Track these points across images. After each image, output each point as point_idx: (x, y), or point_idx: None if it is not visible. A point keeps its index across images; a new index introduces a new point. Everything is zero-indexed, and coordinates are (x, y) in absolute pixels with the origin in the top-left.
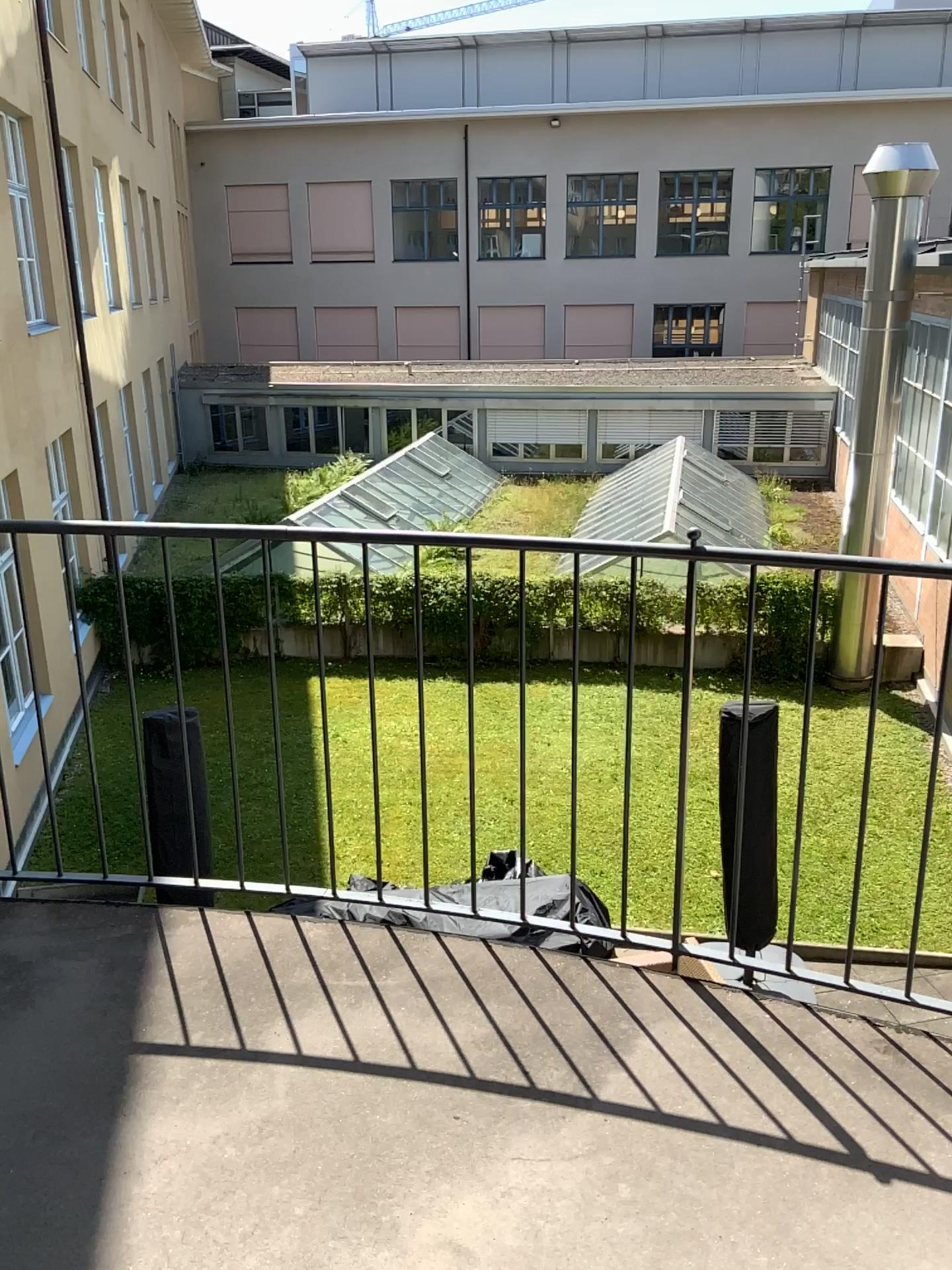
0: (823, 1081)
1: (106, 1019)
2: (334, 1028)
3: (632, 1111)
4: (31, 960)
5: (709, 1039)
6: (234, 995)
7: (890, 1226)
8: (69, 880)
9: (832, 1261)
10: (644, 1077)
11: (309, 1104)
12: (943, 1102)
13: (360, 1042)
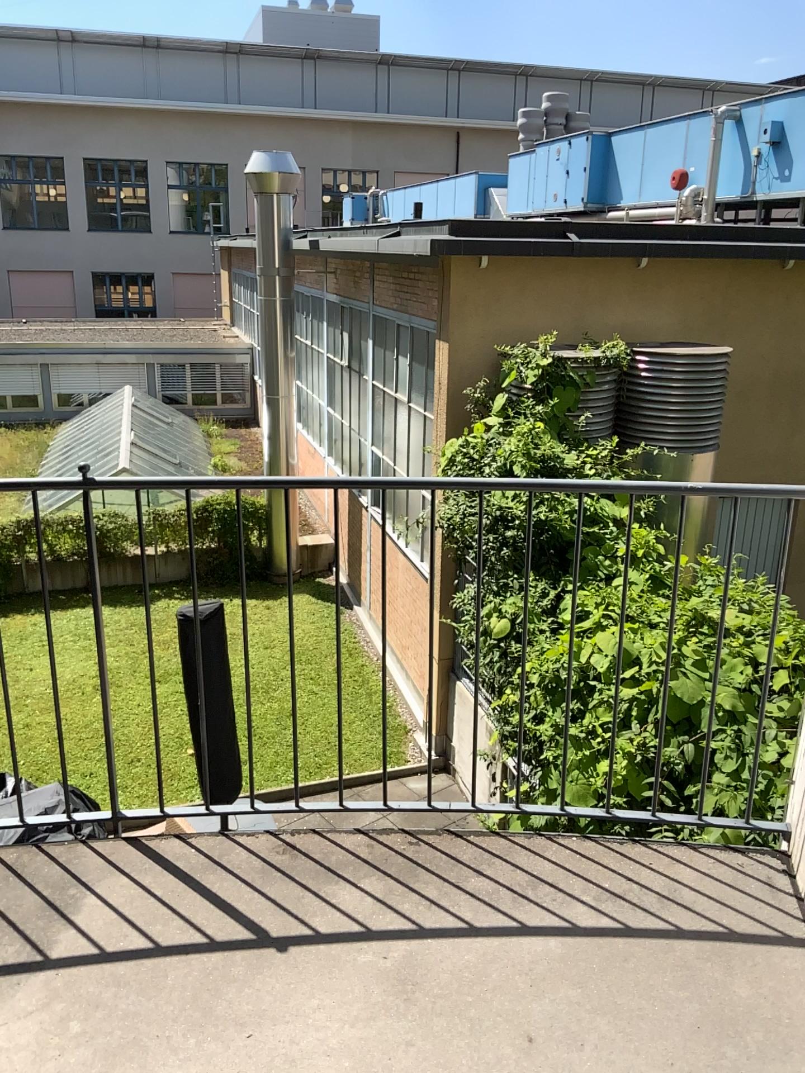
0: (231, 887)
1: None
2: None
3: (73, 959)
4: None
5: (139, 881)
6: None
7: (280, 980)
8: None
9: (237, 1022)
10: (84, 928)
11: None
12: (317, 877)
13: None
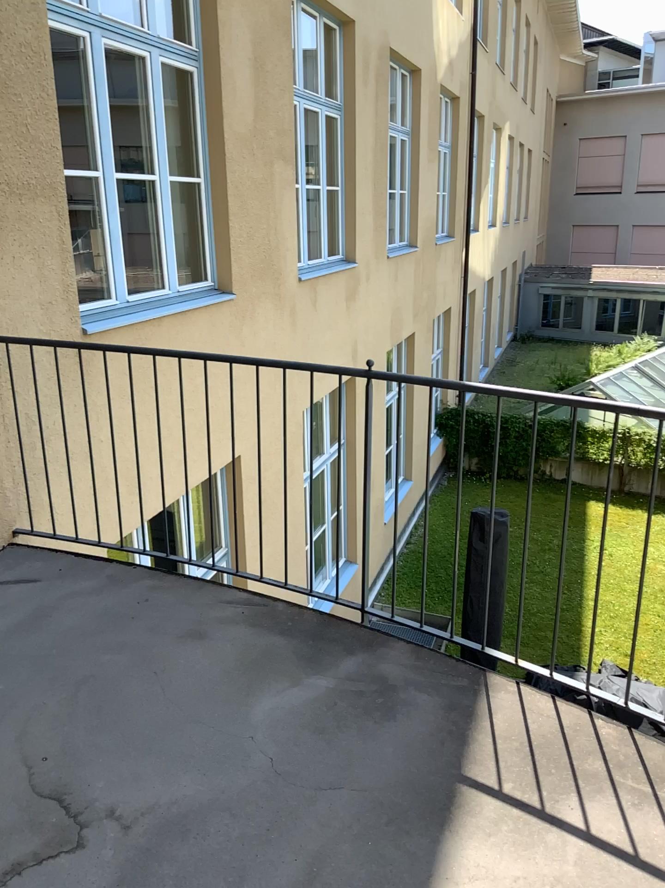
0: None
1: (444, 748)
2: (620, 821)
3: None
4: (397, 684)
5: None
6: (539, 762)
7: None
8: (426, 631)
9: None
10: None
11: (594, 881)
12: None
13: (642, 843)
